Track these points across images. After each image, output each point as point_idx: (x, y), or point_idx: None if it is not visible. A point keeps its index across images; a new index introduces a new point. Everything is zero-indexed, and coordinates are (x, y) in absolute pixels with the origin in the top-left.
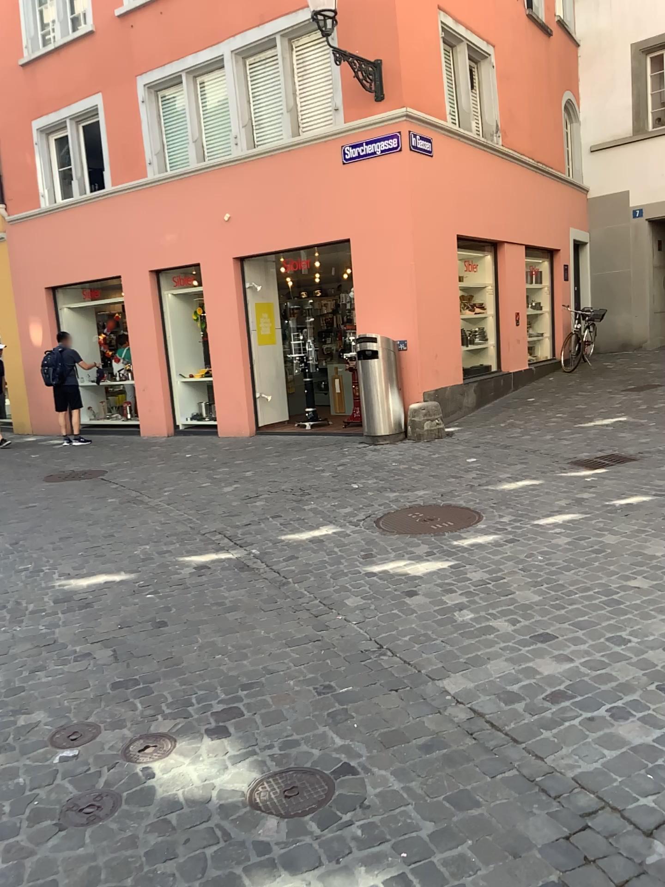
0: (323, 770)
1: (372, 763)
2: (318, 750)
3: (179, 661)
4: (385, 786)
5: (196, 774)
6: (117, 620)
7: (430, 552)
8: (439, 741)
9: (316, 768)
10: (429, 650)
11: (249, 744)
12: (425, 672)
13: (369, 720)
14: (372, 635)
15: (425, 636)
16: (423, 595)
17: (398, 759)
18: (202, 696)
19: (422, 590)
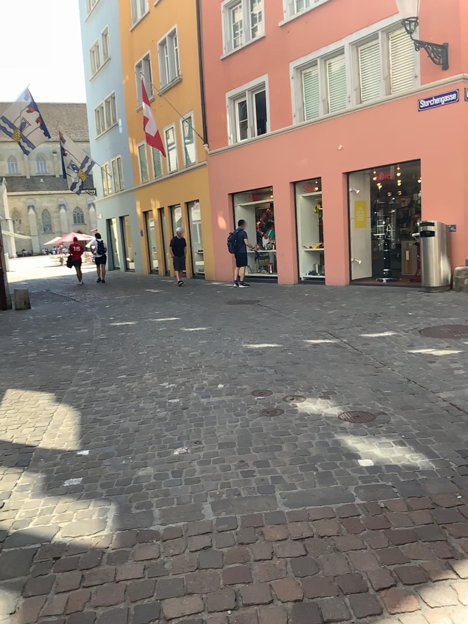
0: (372, 411)
1: (395, 412)
2: (370, 406)
3: (306, 375)
4: (399, 418)
5: (315, 407)
6: (275, 360)
7: (447, 345)
8: (429, 409)
9: (369, 411)
10: (434, 381)
11: (339, 402)
12: (429, 388)
13: (397, 401)
14: (405, 374)
15: (434, 377)
16: (437, 362)
17: (407, 412)
18: (318, 386)
19: (437, 360)
